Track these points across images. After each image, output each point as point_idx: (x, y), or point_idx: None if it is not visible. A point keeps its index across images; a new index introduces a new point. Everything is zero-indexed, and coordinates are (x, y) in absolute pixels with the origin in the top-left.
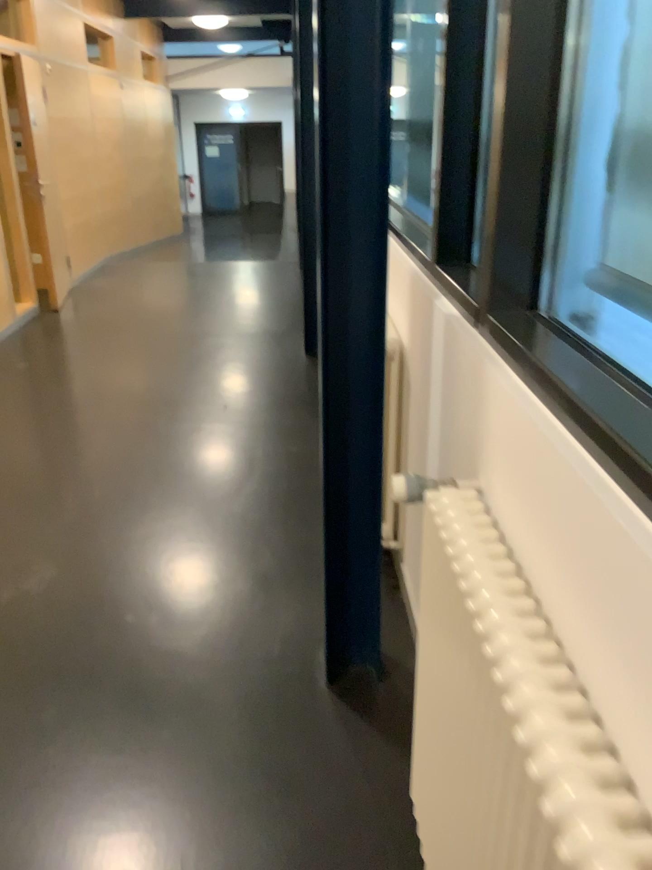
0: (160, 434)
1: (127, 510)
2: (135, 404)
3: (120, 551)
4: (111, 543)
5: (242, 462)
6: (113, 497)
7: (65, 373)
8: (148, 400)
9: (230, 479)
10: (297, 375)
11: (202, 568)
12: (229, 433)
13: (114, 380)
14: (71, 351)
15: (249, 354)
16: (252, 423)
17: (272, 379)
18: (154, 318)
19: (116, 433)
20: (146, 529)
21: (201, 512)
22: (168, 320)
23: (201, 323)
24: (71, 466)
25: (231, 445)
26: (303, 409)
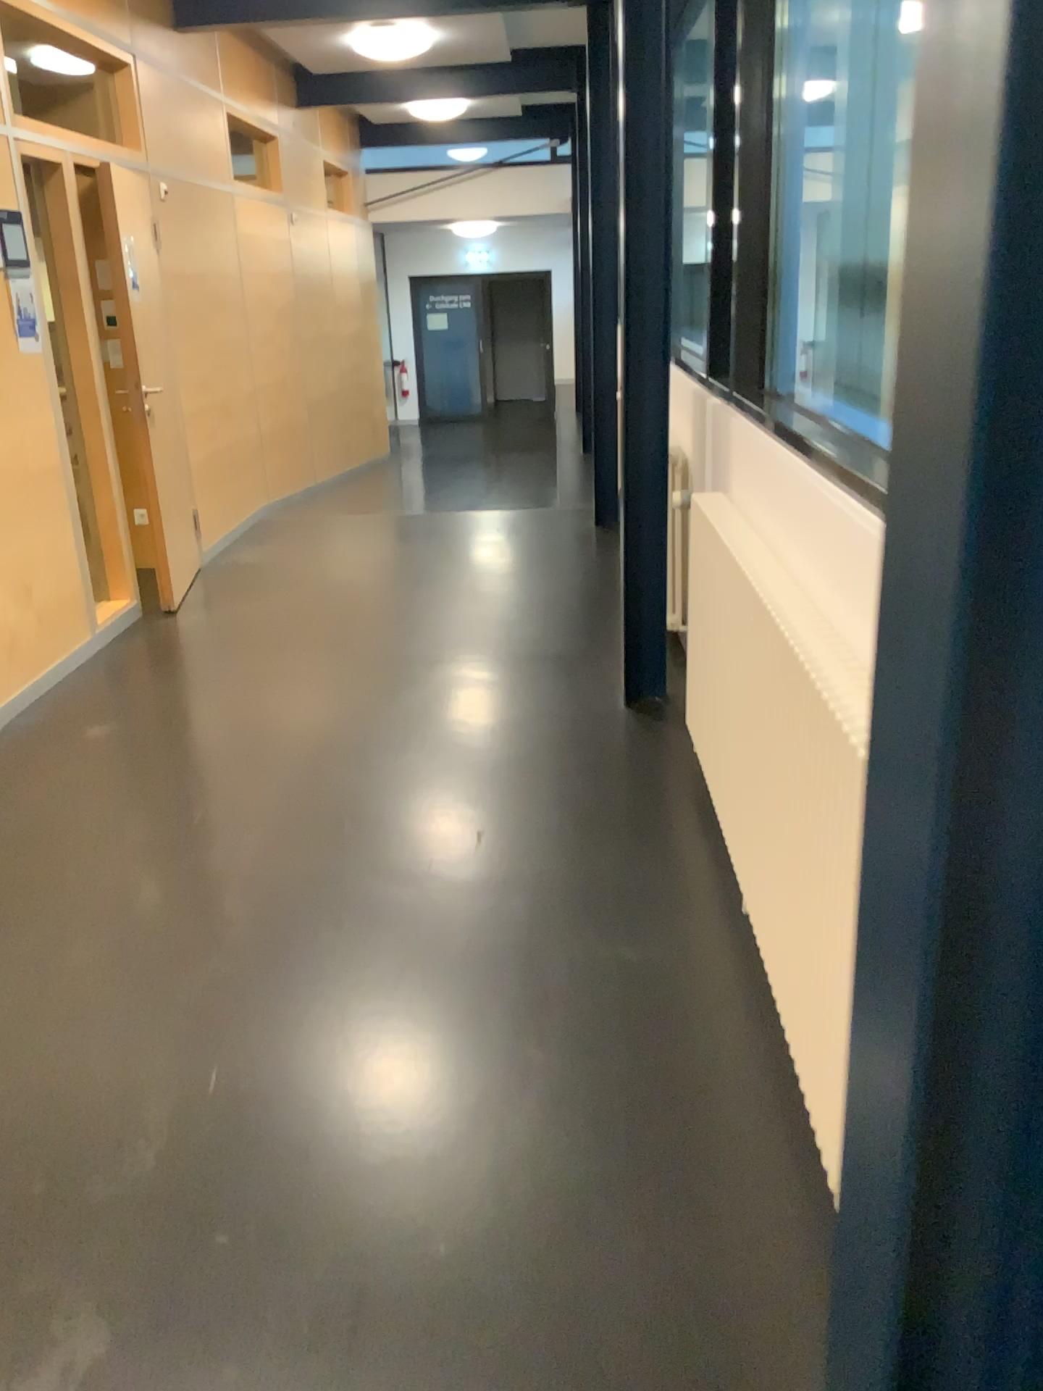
0: (352, 902)
1: (278, 1125)
2: (304, 824)
3: (258, 1266)
4: (240, 1233)
5: (527, 986)
6: (249, 1084)
7: (174, 744)
8: (330, 812)
9: (502, 1037)
10: (619, 756)
11: (451, 1337)
12: (494, 903)
13: (264, 763)
14: (190, 697)
15: (521, 705)
16: (539, 877)
17: (571, 764)
18: (342, 625)
19: (262, 897)
20: (319, 1188)
21: (443, 1136)
22: (368, 629)
23: (427, 637)
24: (167, 989)
25: (499, 936)
26: (641, 841)
